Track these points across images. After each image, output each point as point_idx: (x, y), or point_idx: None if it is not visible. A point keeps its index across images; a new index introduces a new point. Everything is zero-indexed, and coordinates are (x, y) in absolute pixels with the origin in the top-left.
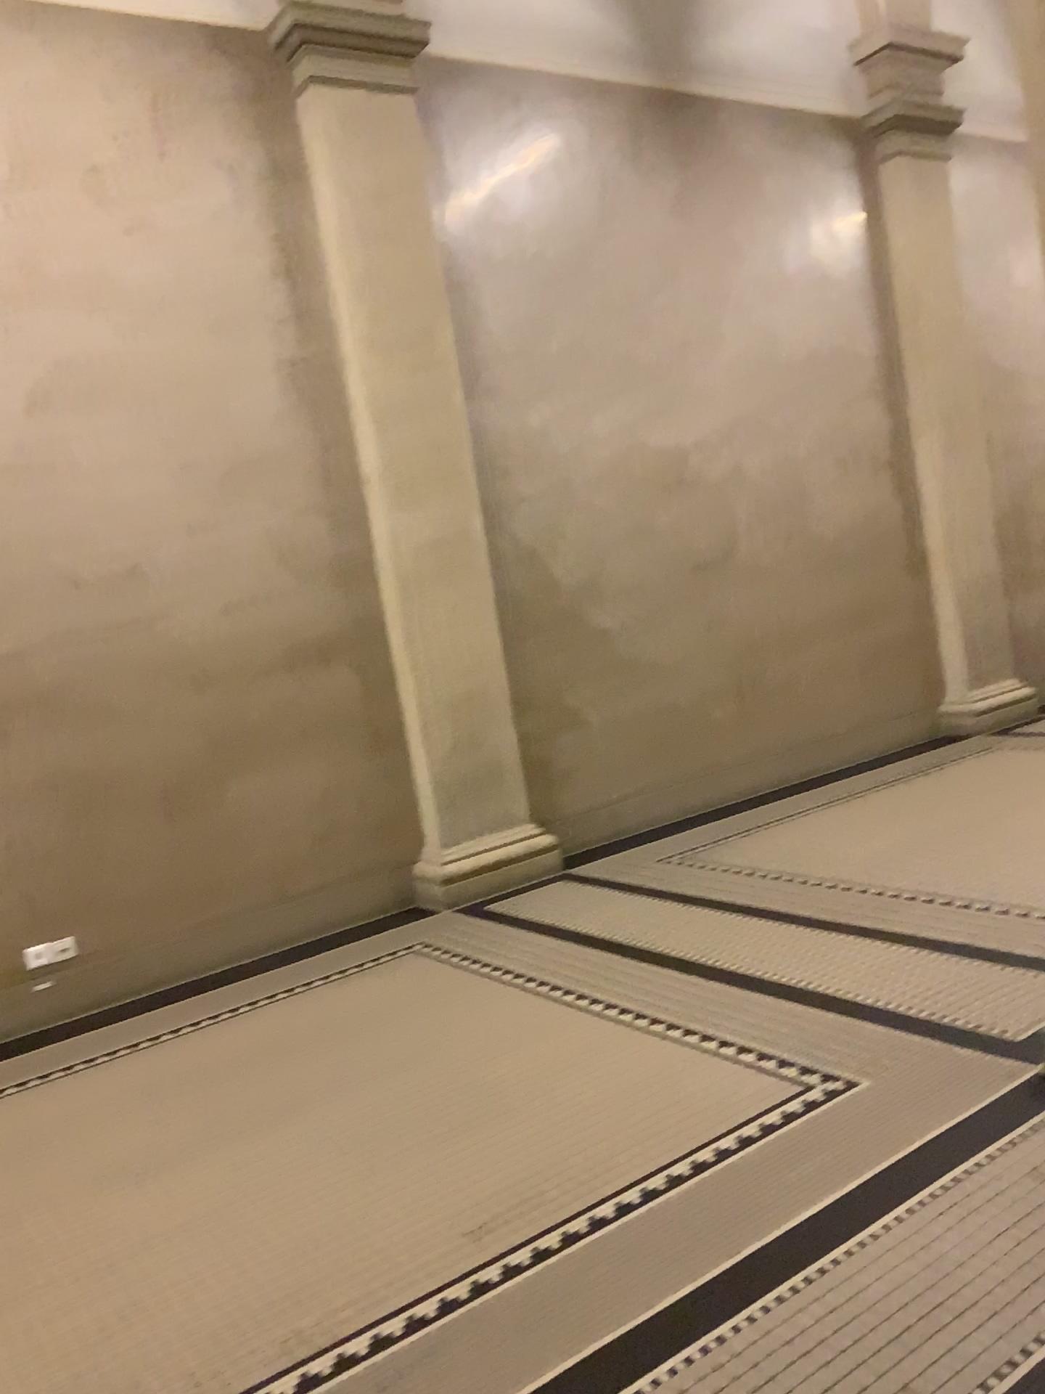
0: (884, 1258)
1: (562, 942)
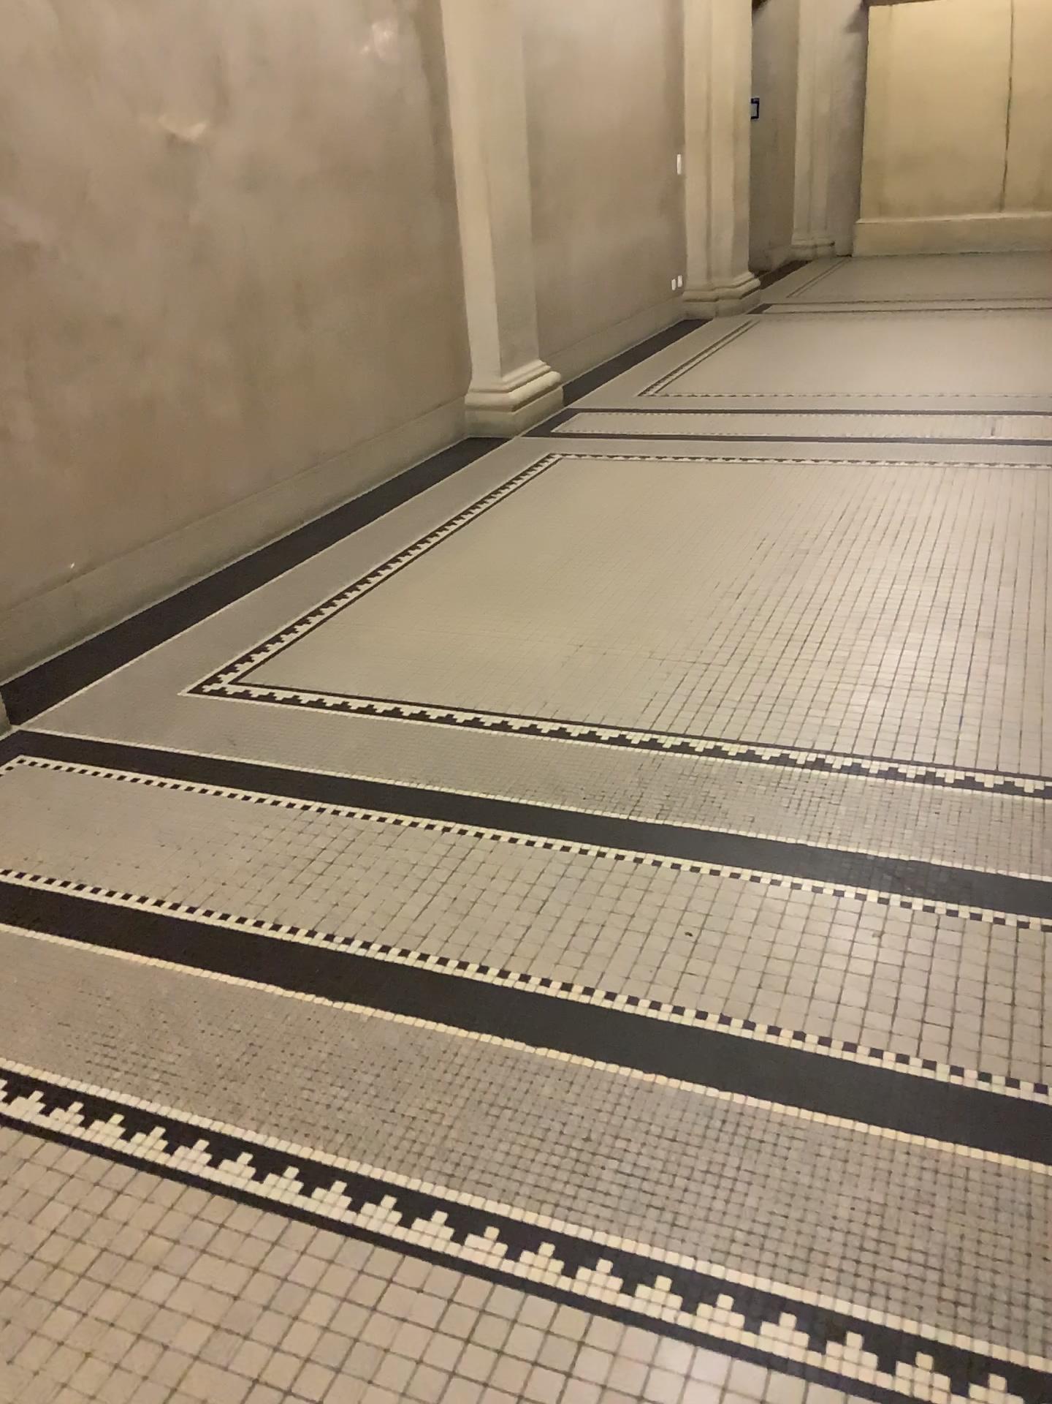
0: None
1: (107, 944)
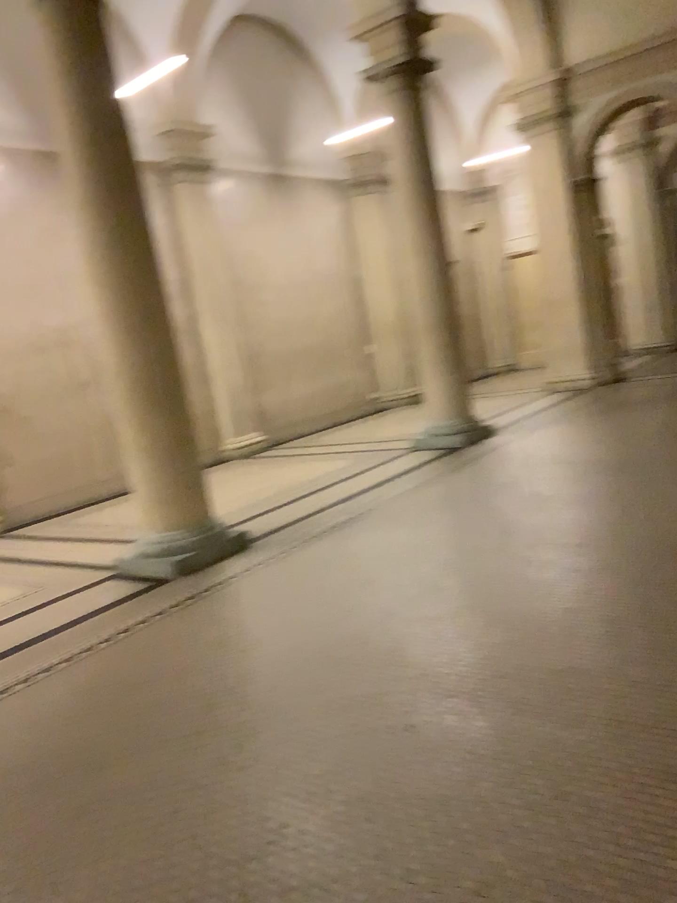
0: (17, 619)
1: None
